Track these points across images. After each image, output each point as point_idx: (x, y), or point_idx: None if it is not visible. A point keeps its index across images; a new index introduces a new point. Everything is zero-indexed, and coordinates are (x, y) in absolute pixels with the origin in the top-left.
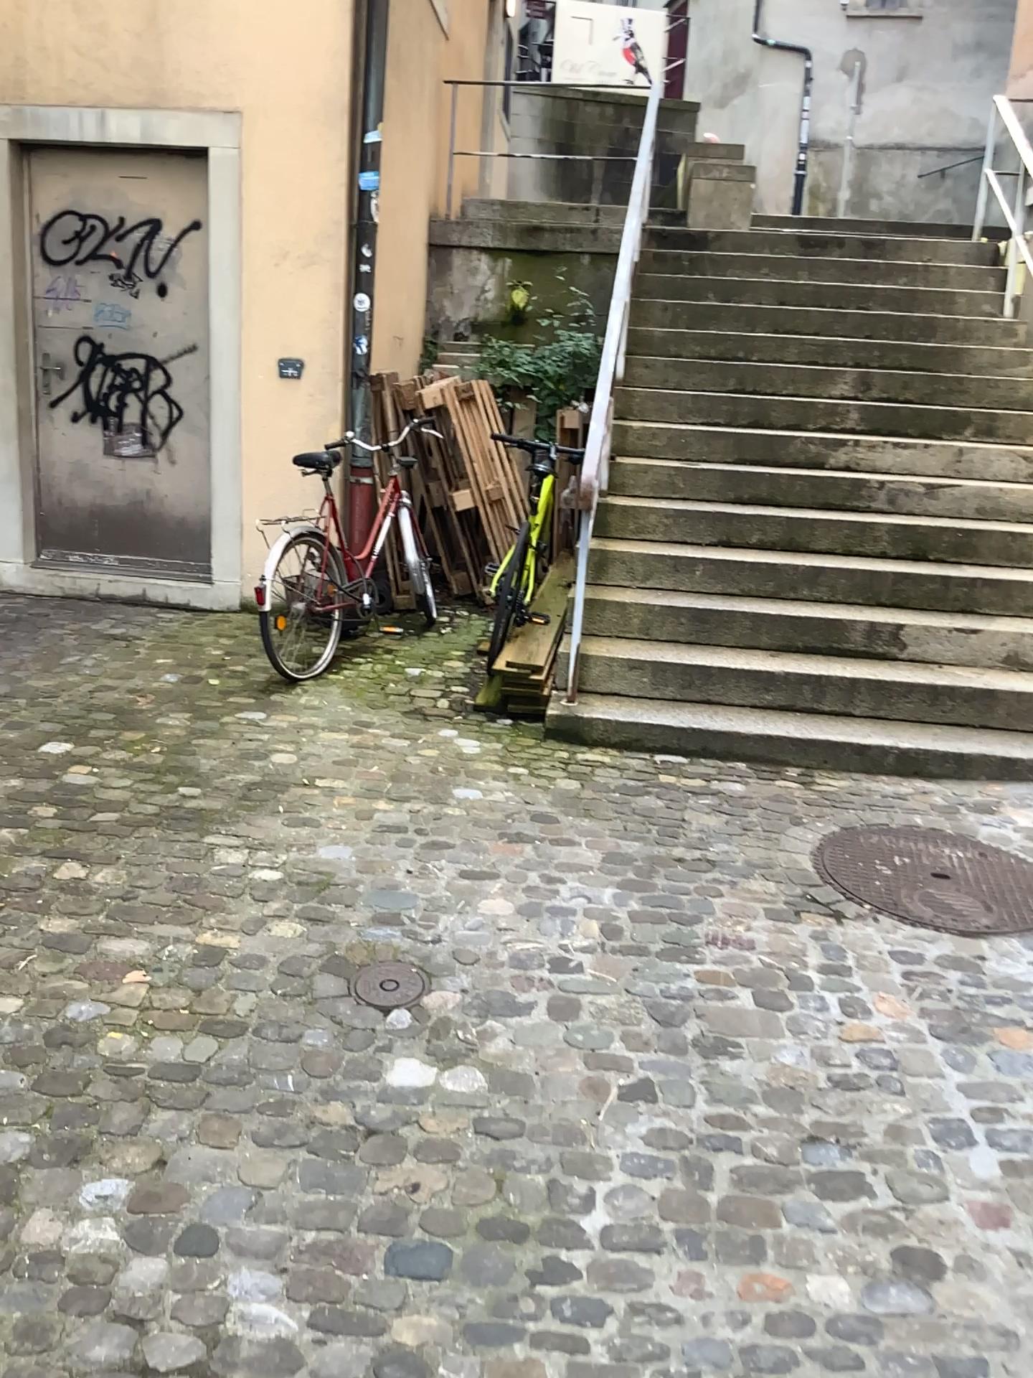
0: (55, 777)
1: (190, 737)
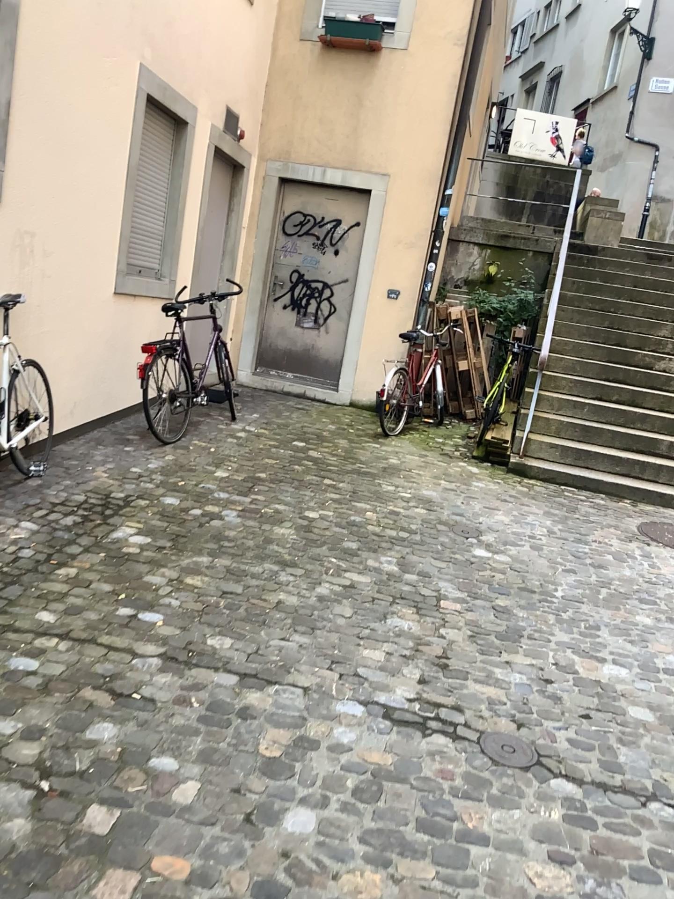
0: (305, 453)
1: (353, 448)
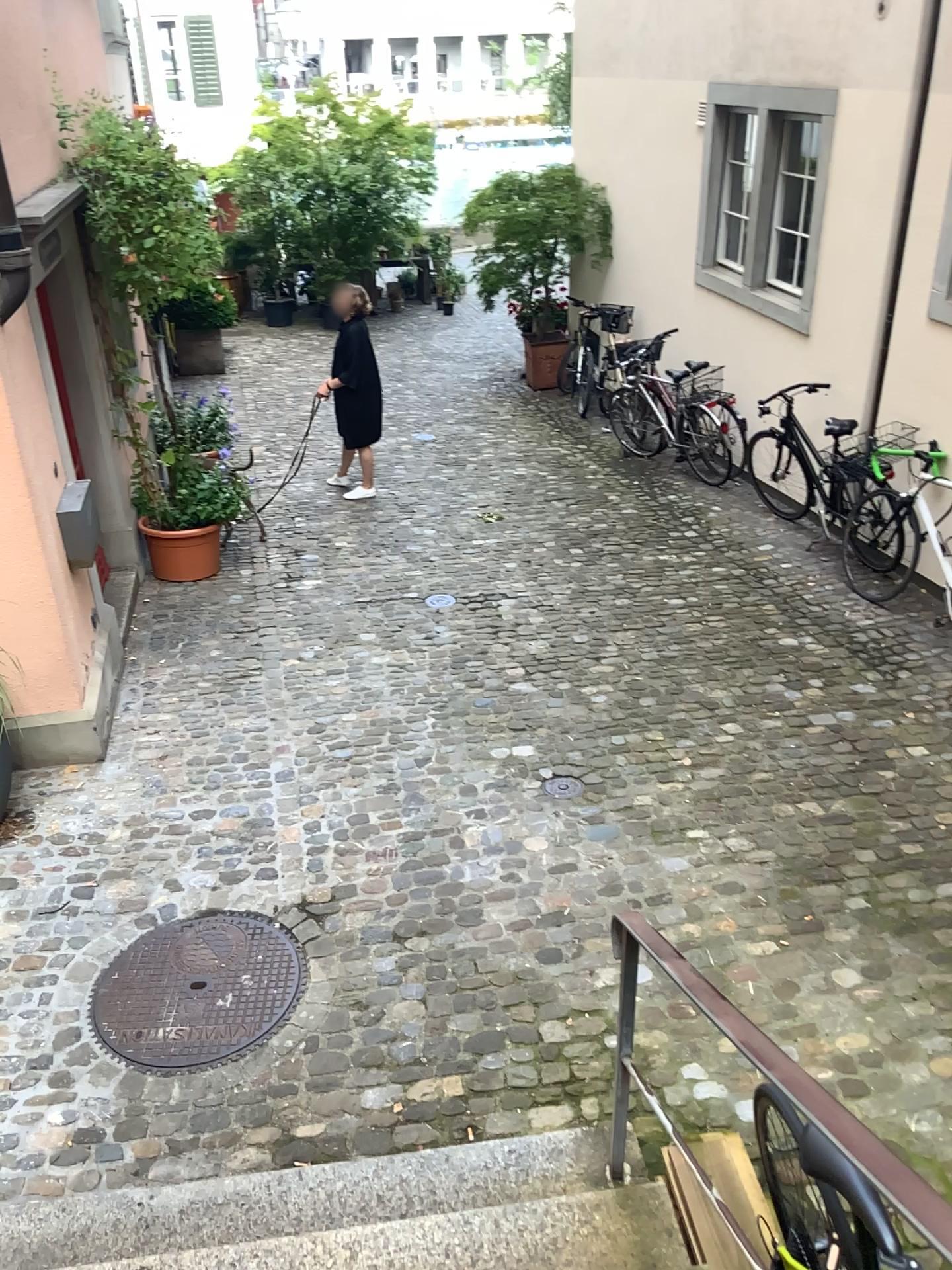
0: None
1: None
